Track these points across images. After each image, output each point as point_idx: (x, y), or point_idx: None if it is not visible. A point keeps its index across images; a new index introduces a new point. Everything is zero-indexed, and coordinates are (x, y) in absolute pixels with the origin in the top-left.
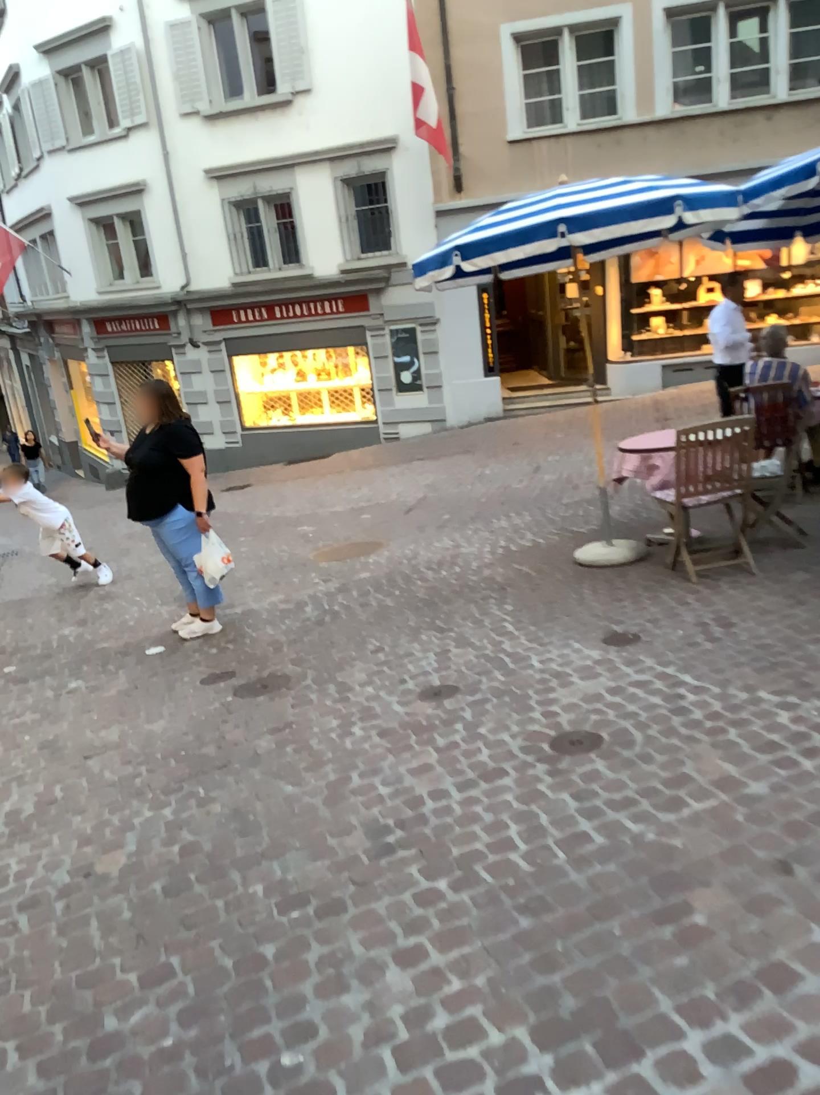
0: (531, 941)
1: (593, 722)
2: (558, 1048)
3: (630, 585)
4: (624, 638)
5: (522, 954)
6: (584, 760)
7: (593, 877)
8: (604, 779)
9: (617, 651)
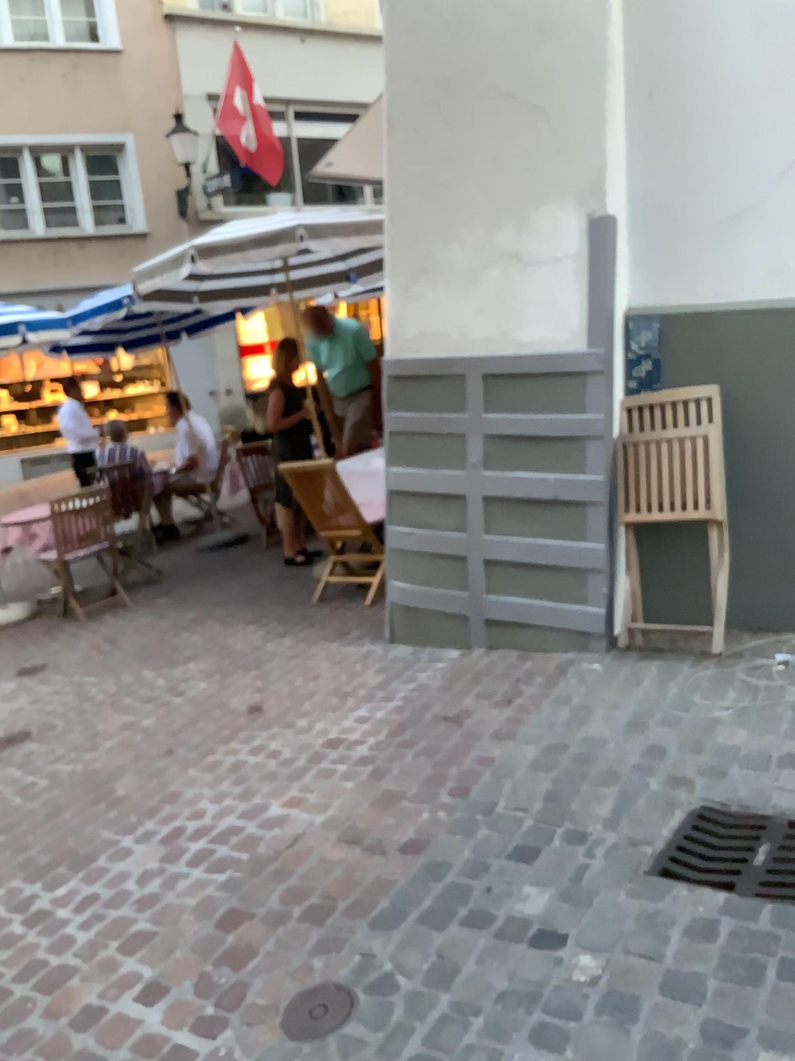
0: (8, 850)
1: (19, 729)
2: (43, 884)
3: (27, 638)
4: (30, 674)
5: (2, 858)
6: (18, 752)
7: (44, 805)
8: (37, 756)
9: (27, 683)
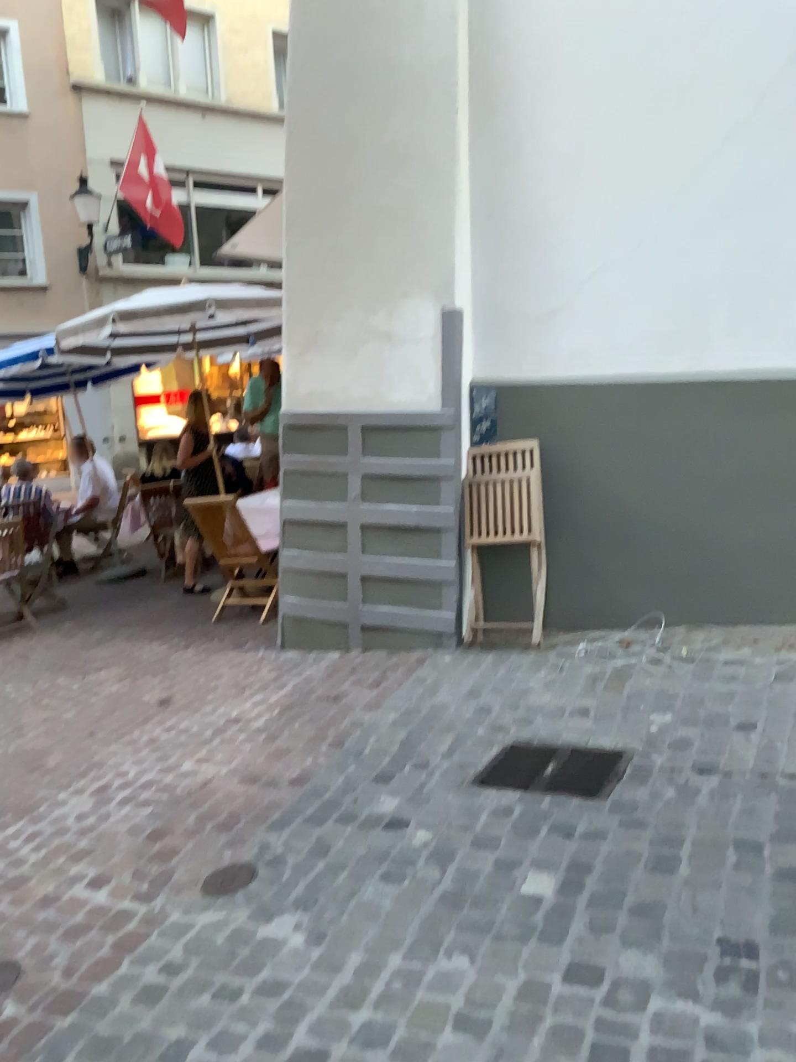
0: None
1: None
2: None
3: None
4: None
5: None
6: None
7: None
8: None
9: None
